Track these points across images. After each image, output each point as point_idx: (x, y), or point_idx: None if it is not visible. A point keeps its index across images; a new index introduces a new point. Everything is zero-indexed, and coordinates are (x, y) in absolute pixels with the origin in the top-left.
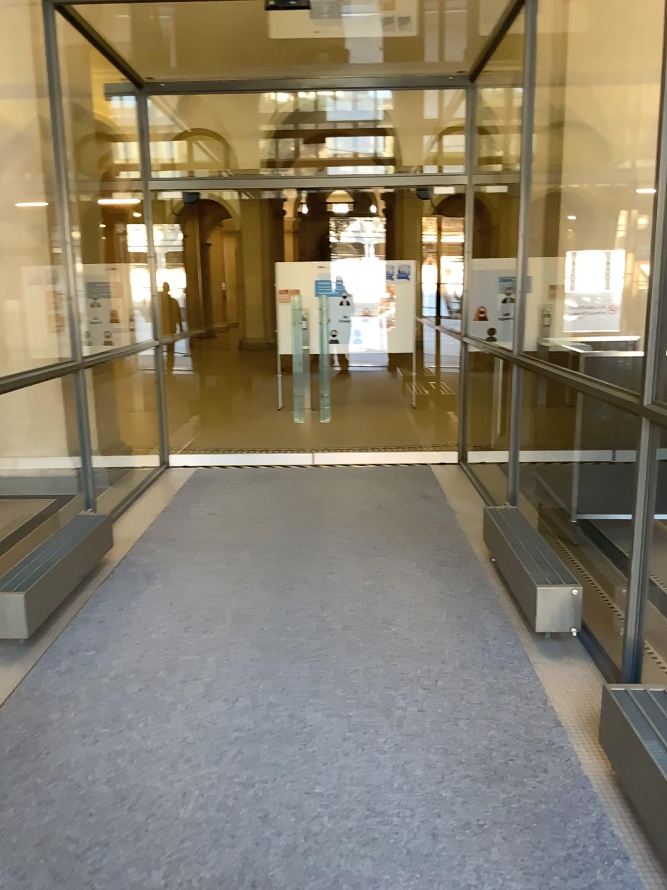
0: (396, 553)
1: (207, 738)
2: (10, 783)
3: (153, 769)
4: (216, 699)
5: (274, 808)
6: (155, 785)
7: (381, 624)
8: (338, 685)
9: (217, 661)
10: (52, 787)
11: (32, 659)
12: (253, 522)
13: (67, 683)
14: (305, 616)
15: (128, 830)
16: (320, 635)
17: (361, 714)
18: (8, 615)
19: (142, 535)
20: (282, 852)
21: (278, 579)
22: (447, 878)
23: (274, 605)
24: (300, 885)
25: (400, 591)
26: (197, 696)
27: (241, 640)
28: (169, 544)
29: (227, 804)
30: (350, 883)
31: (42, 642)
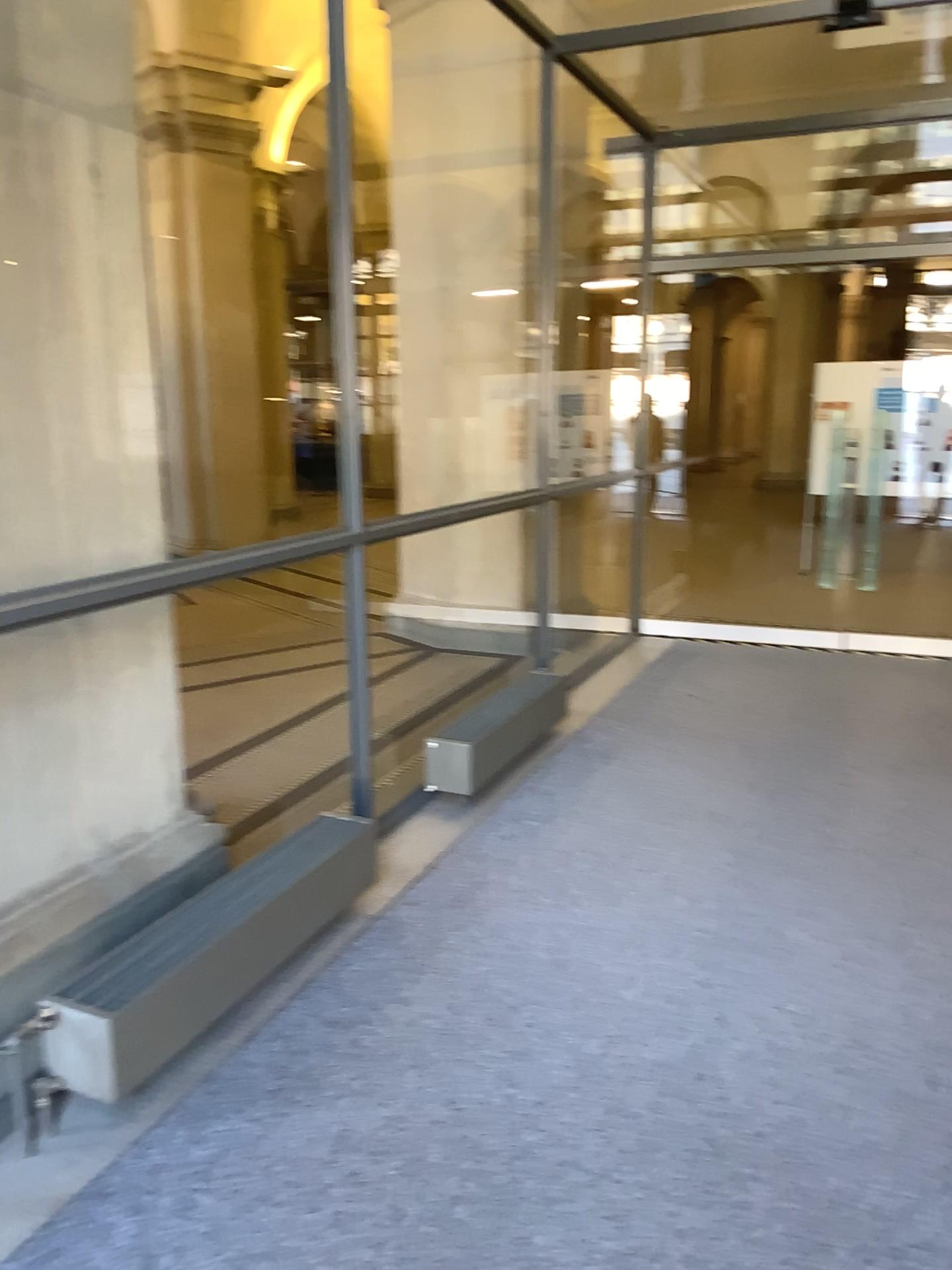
0: (944, 771)
1: (662, 929)
2: (450, 929)
3: (600, 946)
4: (678, 894)
5: (735, 1010)
6: (601, 962)
7: (905, 850)
8: (833, 905)
9: (682, 855)
10: (492, 941)
11: (474, 820)
12: (746, 709)
13: (510, 849)
14: (801, 825)
15: (568, 996)
16: (818, 849)
17: (859, 941)
18: (452, 769)
19: (603, 709)
20: (737, 1051)
21: (771, 779)
22: (941, 1123)
23: (761, 807)
24: (755, 1086)
25: (941, 815)
26: (654, 886)
27: (714, 838)
28: (635, 723)
29: (680, 996)
30: (816, 1098)
31: (484, 805)
